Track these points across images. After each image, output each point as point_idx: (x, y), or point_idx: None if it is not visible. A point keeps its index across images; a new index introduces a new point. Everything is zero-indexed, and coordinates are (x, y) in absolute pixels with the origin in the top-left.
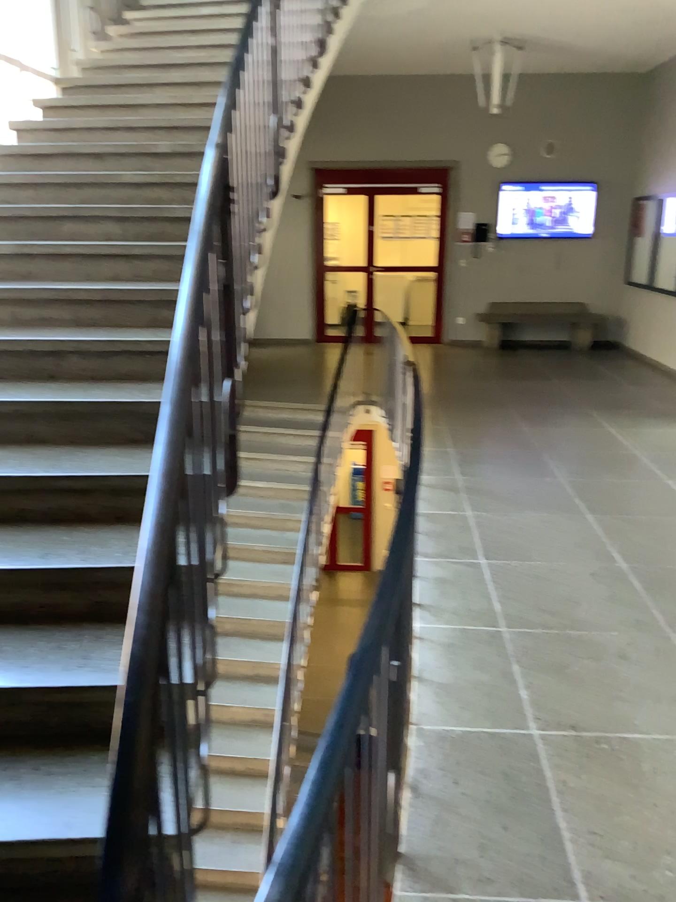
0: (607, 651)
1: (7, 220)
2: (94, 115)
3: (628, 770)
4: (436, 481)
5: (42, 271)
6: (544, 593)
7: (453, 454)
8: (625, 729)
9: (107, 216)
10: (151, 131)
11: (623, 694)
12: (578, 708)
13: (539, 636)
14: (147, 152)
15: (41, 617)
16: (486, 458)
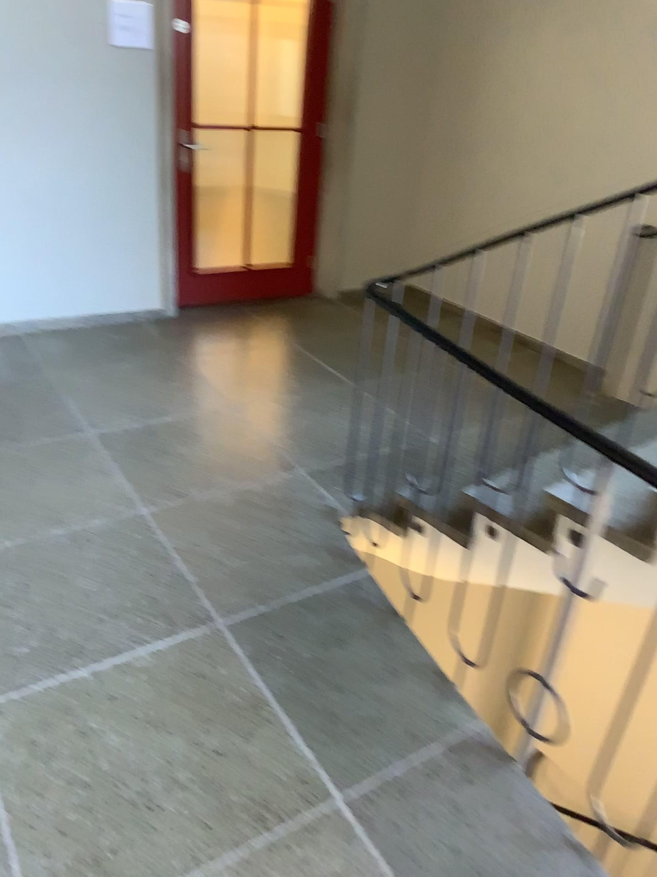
0: None
1: None
2: None
3: None
4: None
5: None
6: None
7: None
8: None
9: None
10: None
11: None
12: None
13: None
14: None
15: None
16: None
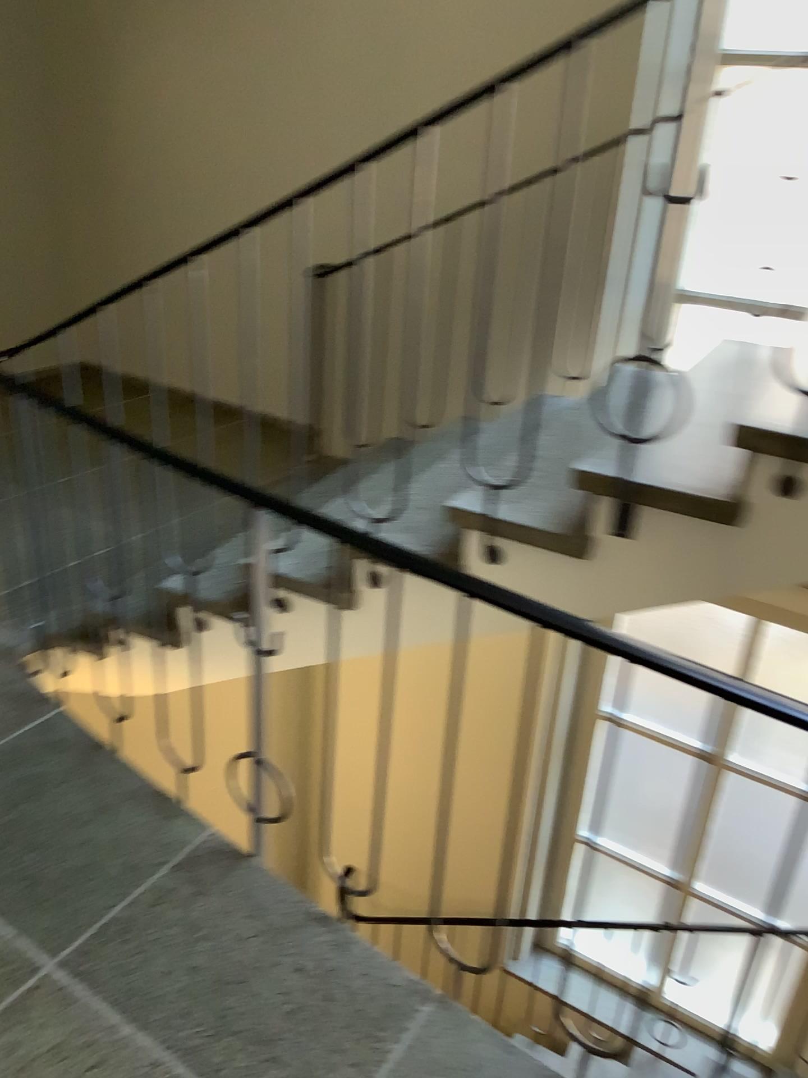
0: None
1: None
2: None
3: None
4: None
5: None
6: None
7: None
8: None
9: None
10: None
11: None
12: None
13: None
14: None
15: None
16: None
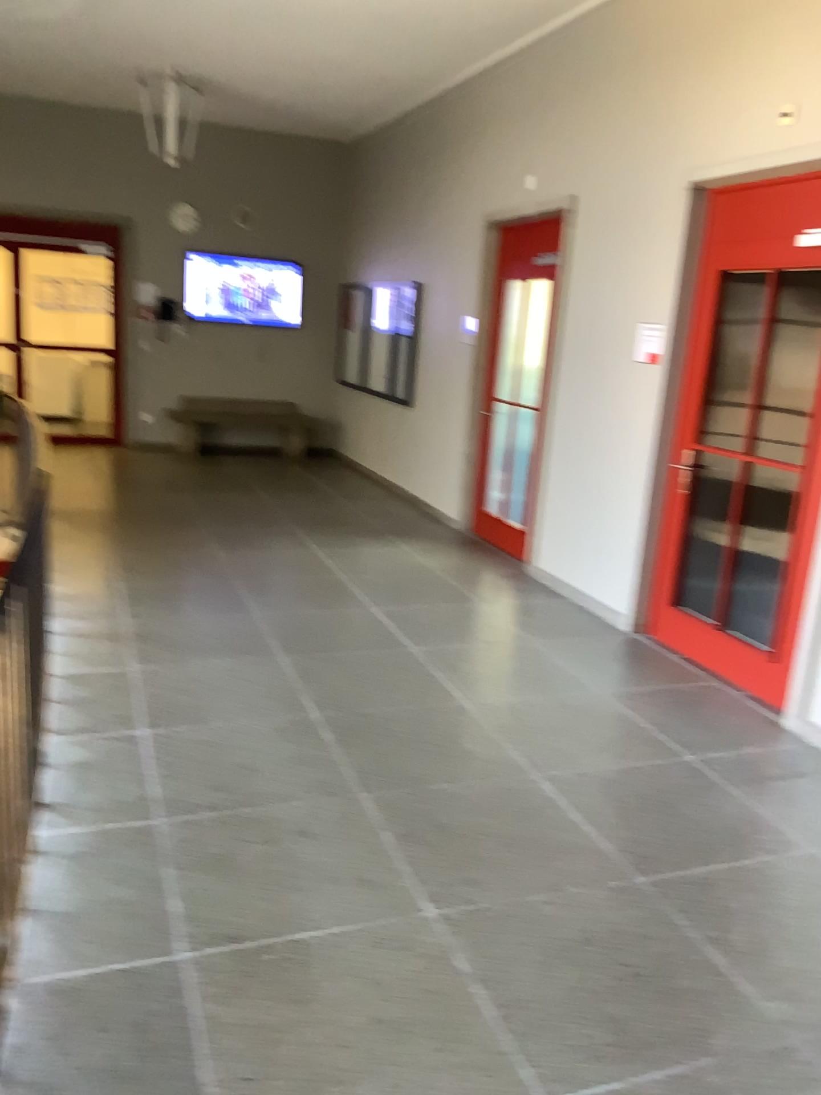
0: (283, 830)
1: None
2: None
3: (293, 983)
4: (89, 627)
5: None
6: (214, 764)
7: (117, 590)
8: (294, 928)
9: None
10: None
11: (297, 882)
12: (238, 913)
13: (201, 823)
14: None
15: None
16: (159, 594)
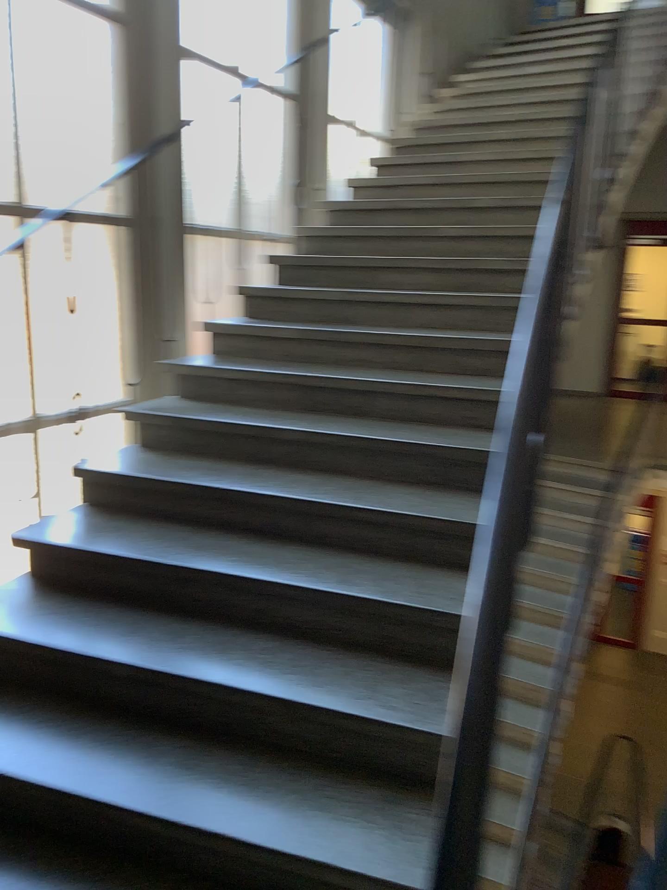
0: None
1: (331, 267)
2: (415, 172)
3: None
4: None
5: (358, 315)
6: None
7: None
8: None
9: (420, 265)
10: (467, 186)
11: None
12: None
13: None
14: (461, 206)
15: (333, 639)
16: None
